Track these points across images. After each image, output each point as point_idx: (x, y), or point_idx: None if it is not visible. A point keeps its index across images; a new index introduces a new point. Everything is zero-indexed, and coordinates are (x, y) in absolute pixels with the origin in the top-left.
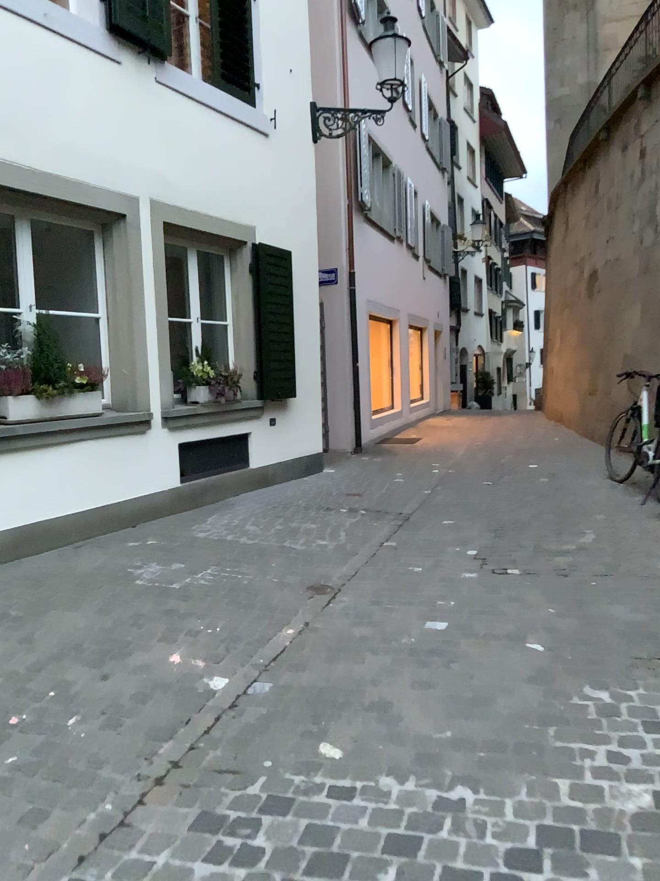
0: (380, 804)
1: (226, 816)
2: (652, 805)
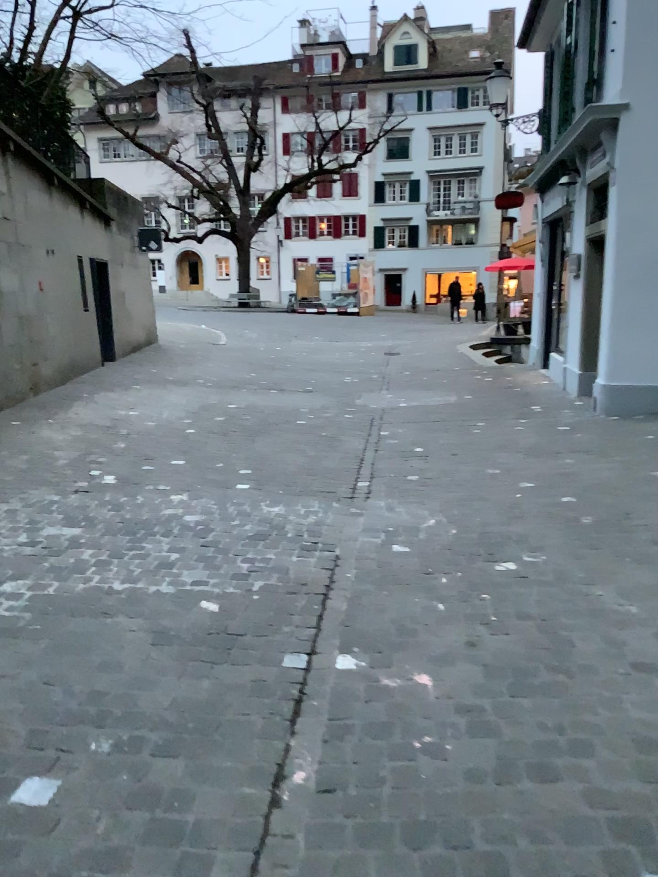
0: (175, 575)
1: (268, 567)
2: (9, 579)
